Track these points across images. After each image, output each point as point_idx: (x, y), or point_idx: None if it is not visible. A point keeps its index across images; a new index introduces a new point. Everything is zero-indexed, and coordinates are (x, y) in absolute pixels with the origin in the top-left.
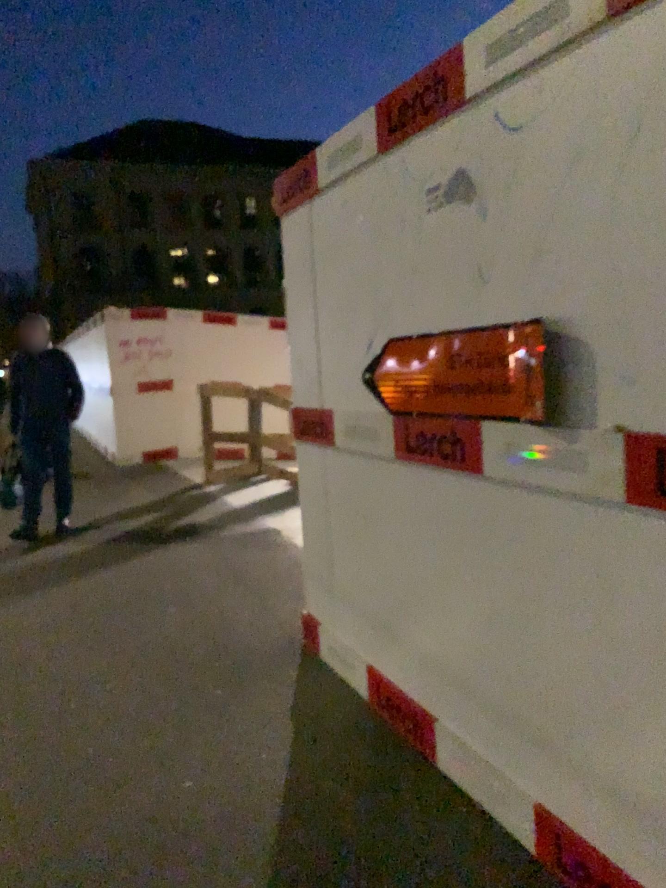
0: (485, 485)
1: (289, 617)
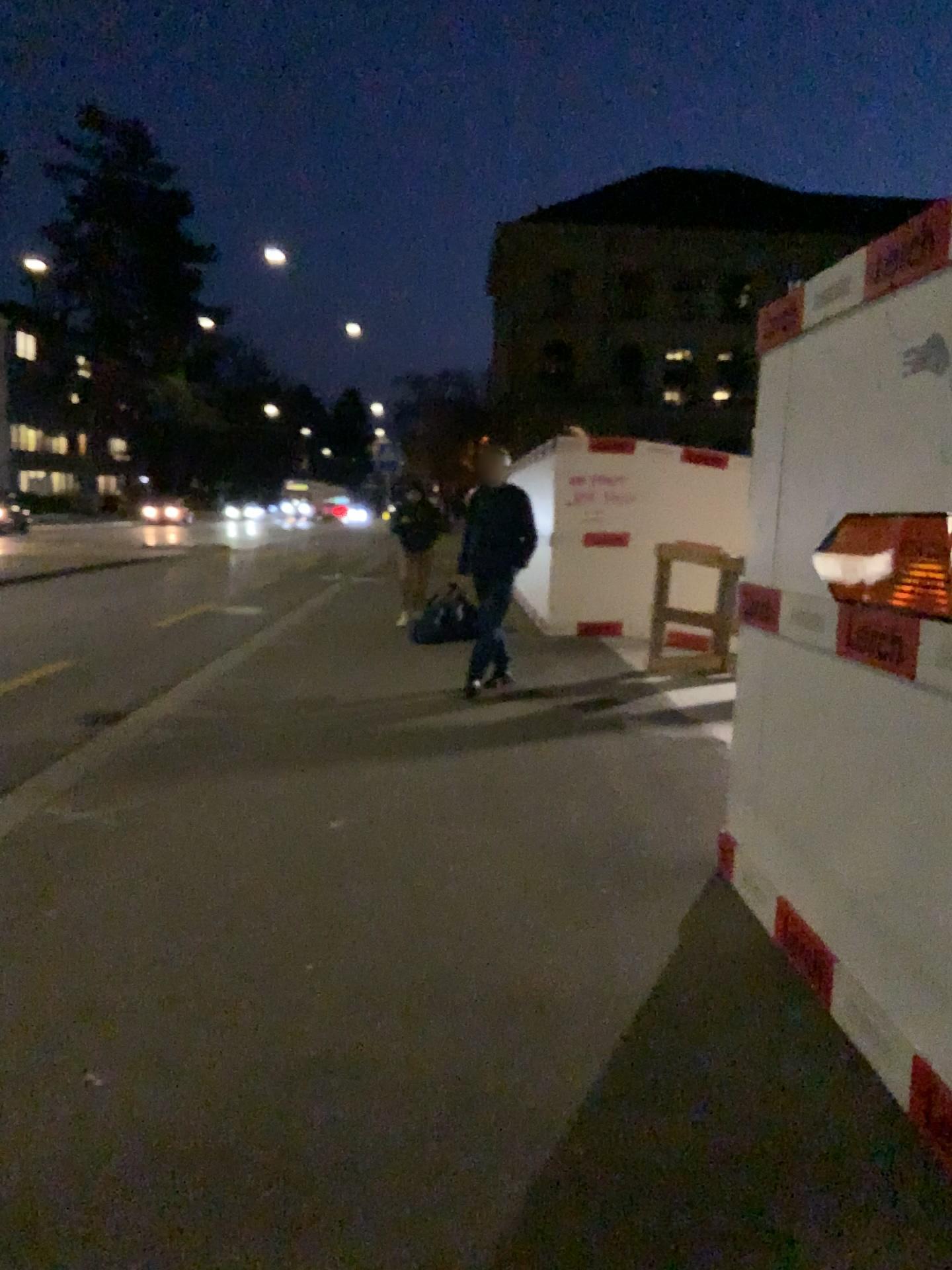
0: (909, 694)
1: (704, 836)
